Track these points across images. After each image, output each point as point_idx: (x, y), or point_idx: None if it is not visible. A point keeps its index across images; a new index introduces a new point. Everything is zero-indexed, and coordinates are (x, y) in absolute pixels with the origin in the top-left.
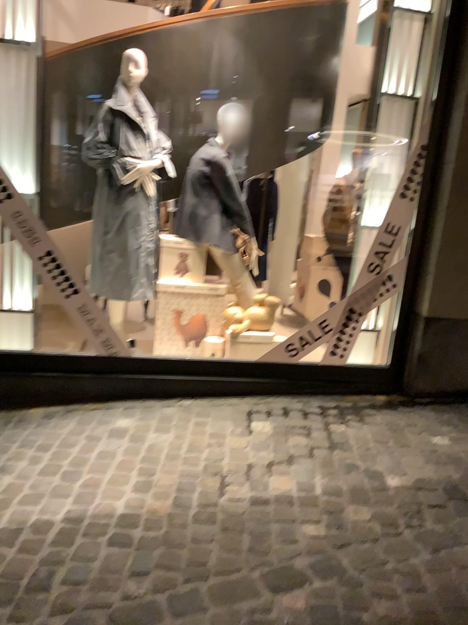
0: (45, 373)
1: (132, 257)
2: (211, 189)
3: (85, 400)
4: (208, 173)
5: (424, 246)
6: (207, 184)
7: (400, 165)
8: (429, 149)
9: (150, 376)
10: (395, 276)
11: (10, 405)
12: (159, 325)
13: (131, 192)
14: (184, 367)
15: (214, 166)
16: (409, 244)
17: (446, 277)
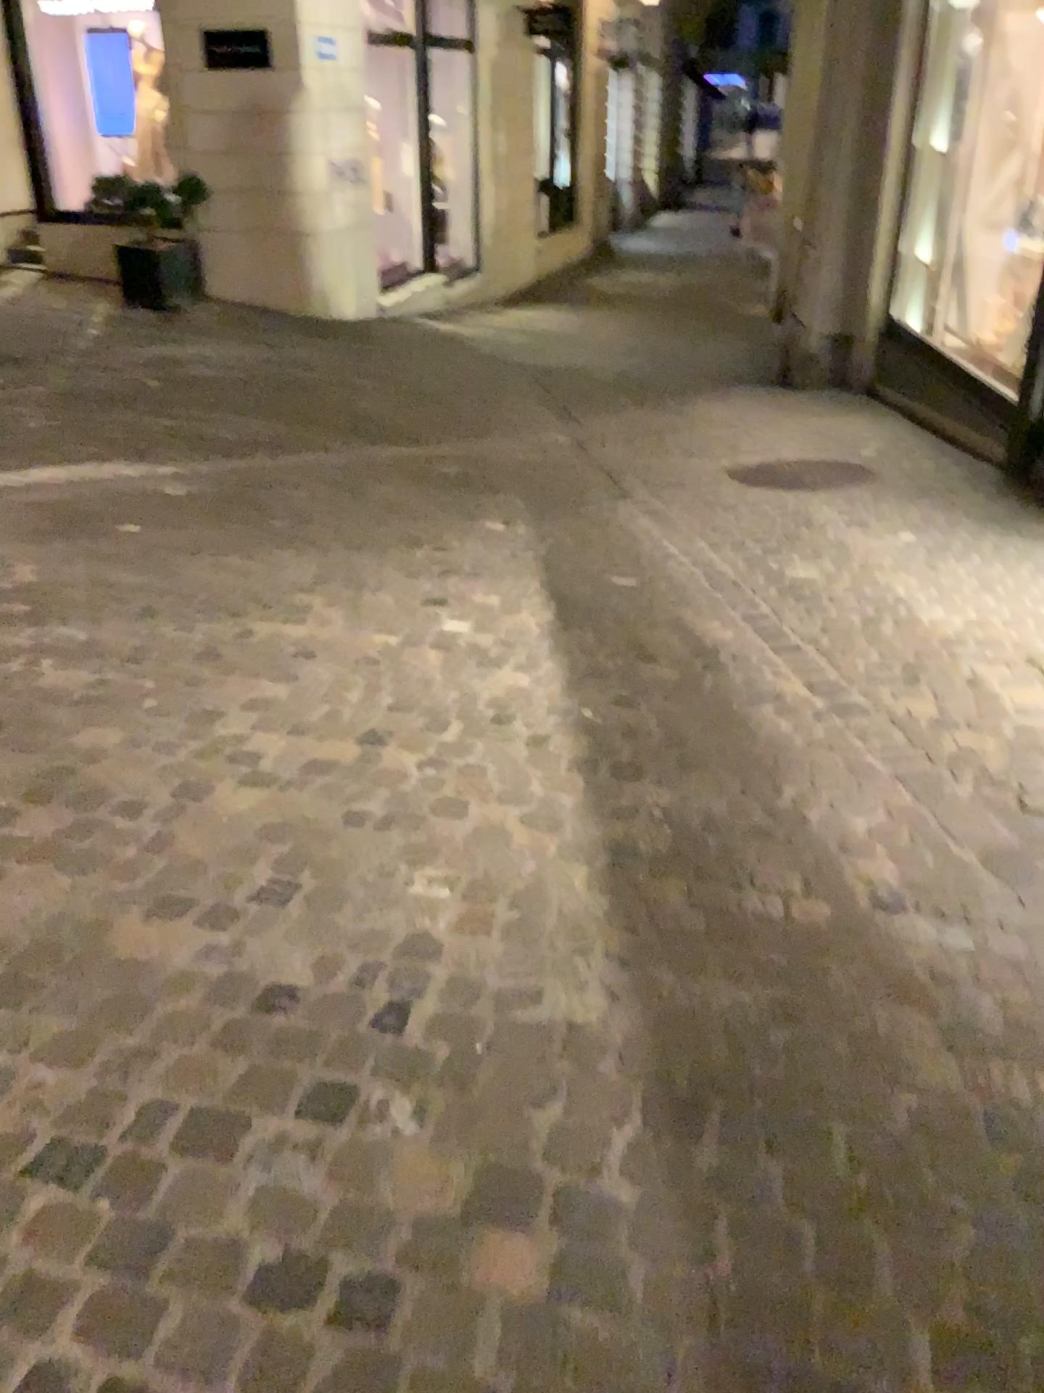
0: None
1: None
2: None
3: None
4: None
5: None
6: None
7: None
8: None
9: None
10: None
11: None
12: None
13: None
14: None
15: None
16: None
17: None
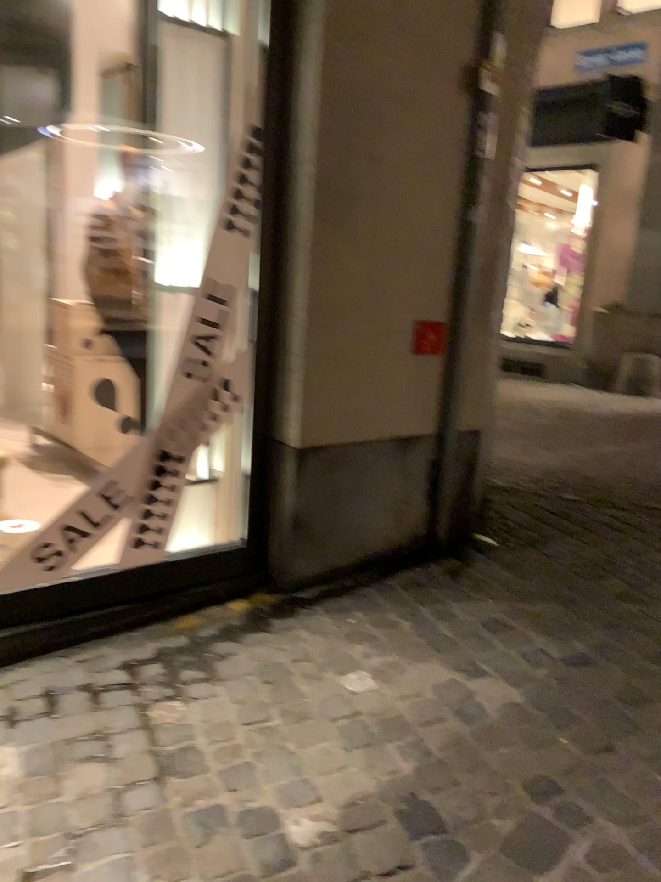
0: None
1: None
2: None
3: None
4: None
5: (278, 321)
6: None
7: (218, 165)
8: (268, 135)
9: None
10: (235, 380)
11: None
12: None
13: None
14: None
15: None
16: (251, 318)
17: (323, 375)
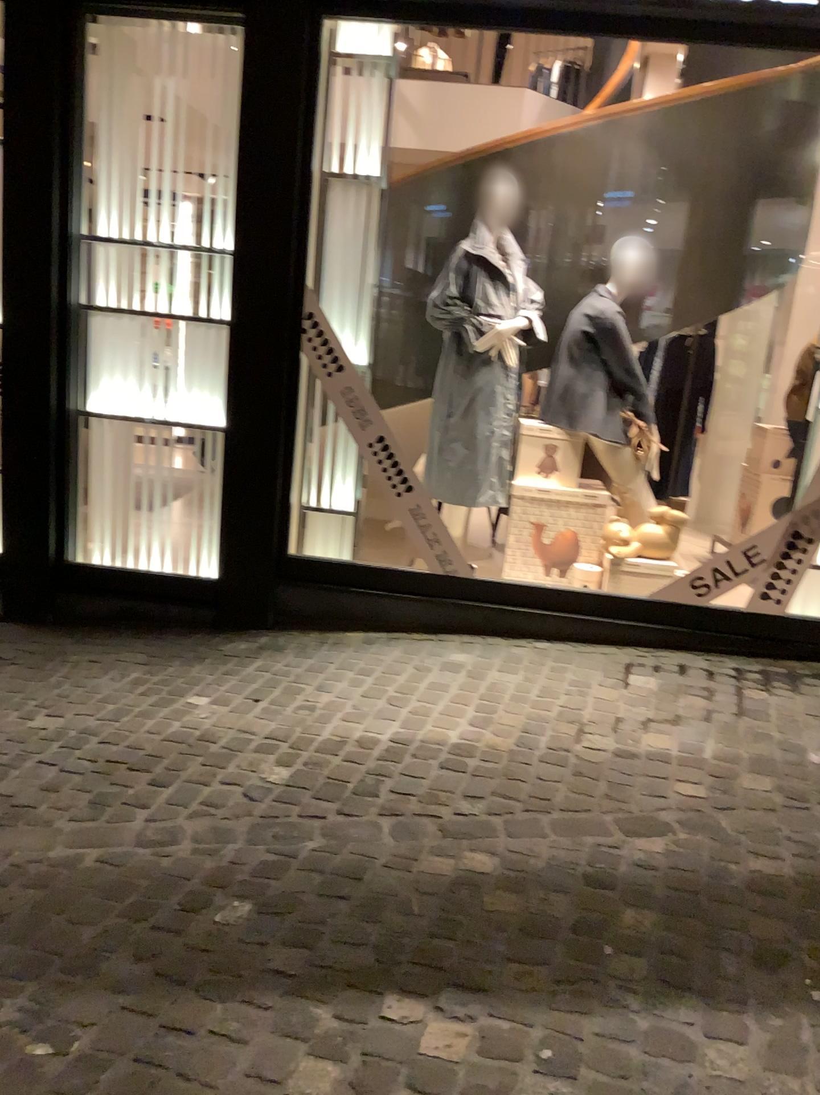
0: (367, 590)
1: (484, 448)
2: (596, 357)
3: (414, 630)
4: (593, 335)
5: None
6: (591, 349)
7: None
8: None
9: (498, 605)
10: None
11: (323, 627)
12: (514, 542)
13: (486, 361)
14: (545, 597)
15: (602, 325)
16: None
17: None
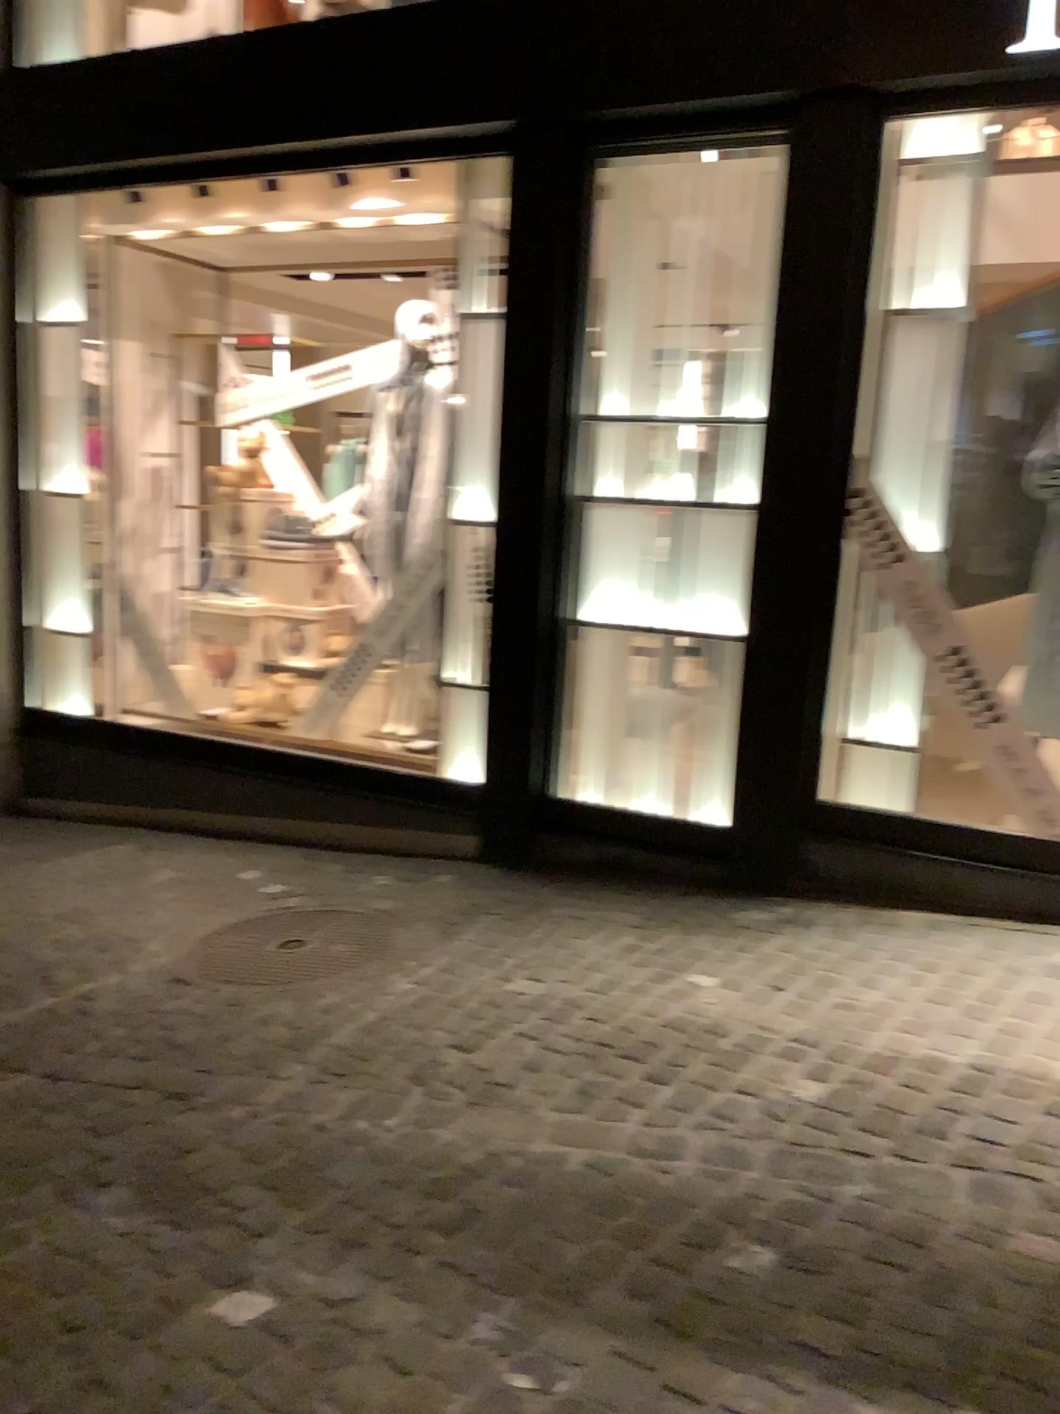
0: (932, 854)
1: None
2: None
3: (999, 914)
4: None
5: None
6: None
7: None
8: None
9: None
10: None
11: (868, 901)
12: None
13: None
14: None
15: None
16: None
17: None
